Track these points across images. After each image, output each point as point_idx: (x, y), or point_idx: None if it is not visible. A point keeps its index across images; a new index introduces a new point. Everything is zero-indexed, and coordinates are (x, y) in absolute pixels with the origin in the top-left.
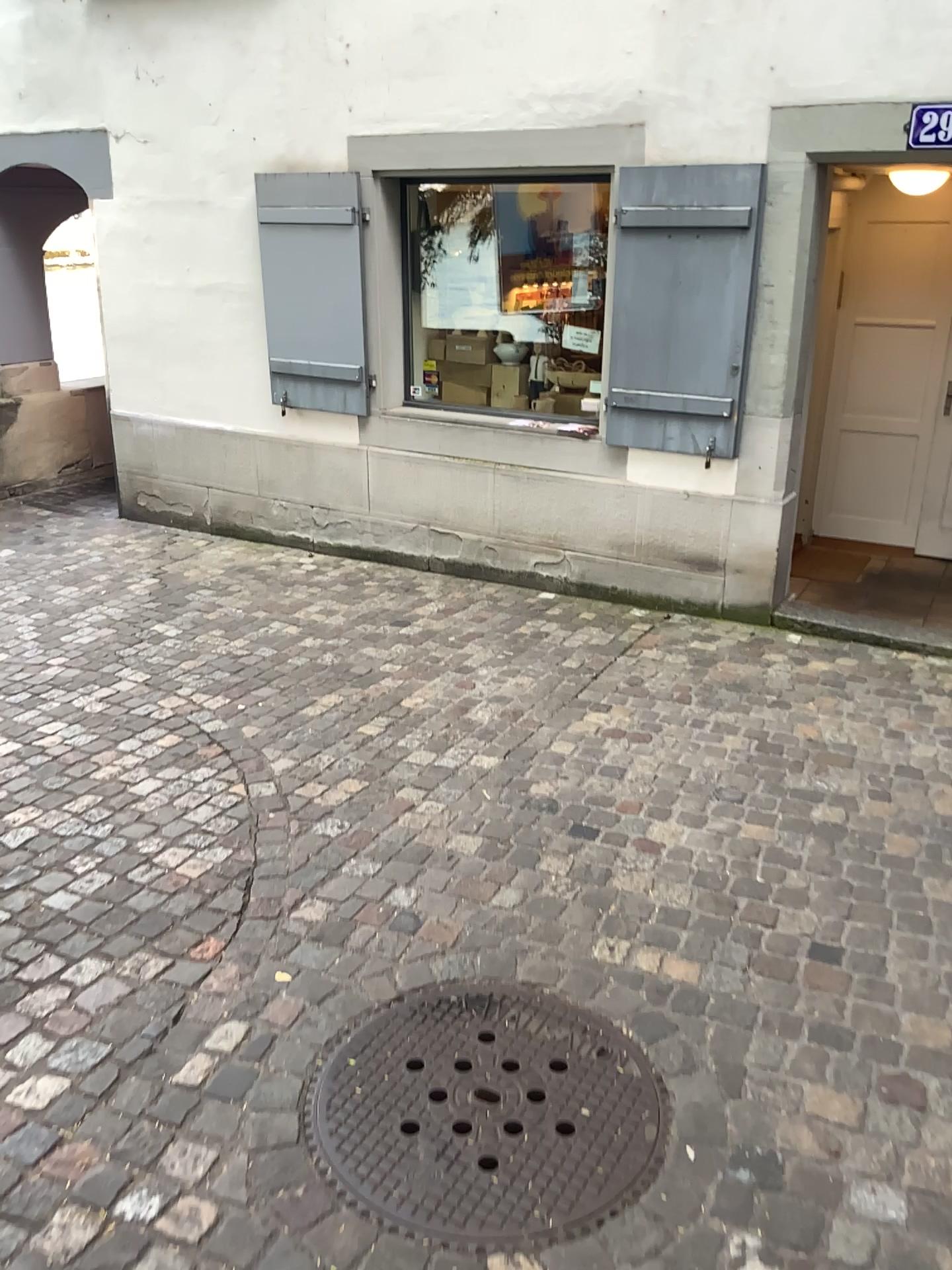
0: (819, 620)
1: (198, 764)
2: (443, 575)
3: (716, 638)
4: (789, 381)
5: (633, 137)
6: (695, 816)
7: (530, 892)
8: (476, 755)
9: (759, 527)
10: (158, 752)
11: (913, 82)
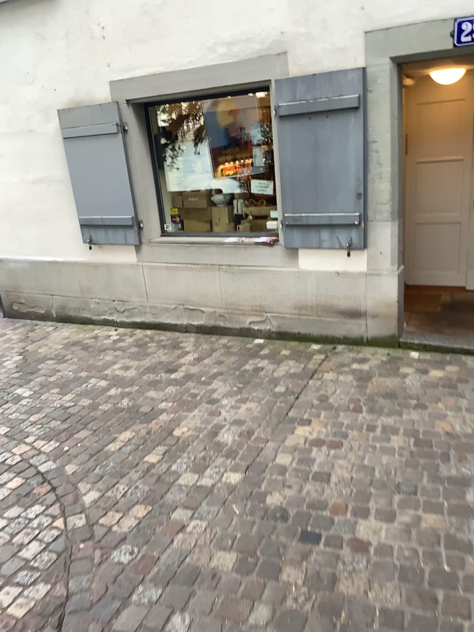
0: (426, 342)
1: (32, 503)
2: (194, 336)
3: (365, 361)
4: (392, 199)
5: (279, 62)
6: (386, 513)
7: (277, 607)
8: (224, 473)
9: (383, 290)
10: (5, 494)
11: (452, 6)
